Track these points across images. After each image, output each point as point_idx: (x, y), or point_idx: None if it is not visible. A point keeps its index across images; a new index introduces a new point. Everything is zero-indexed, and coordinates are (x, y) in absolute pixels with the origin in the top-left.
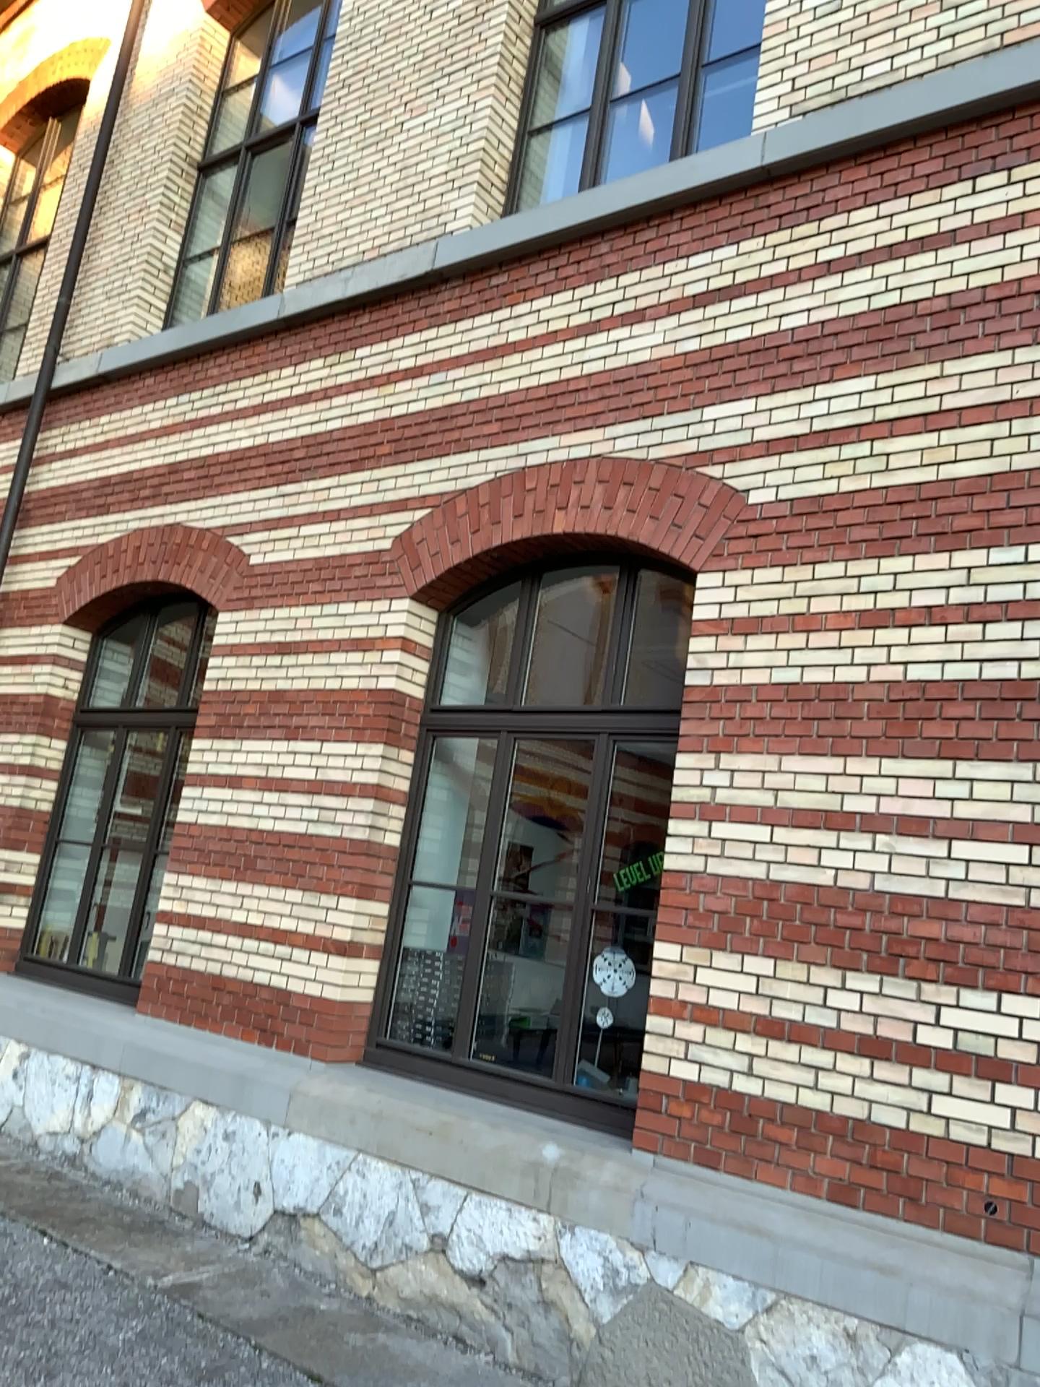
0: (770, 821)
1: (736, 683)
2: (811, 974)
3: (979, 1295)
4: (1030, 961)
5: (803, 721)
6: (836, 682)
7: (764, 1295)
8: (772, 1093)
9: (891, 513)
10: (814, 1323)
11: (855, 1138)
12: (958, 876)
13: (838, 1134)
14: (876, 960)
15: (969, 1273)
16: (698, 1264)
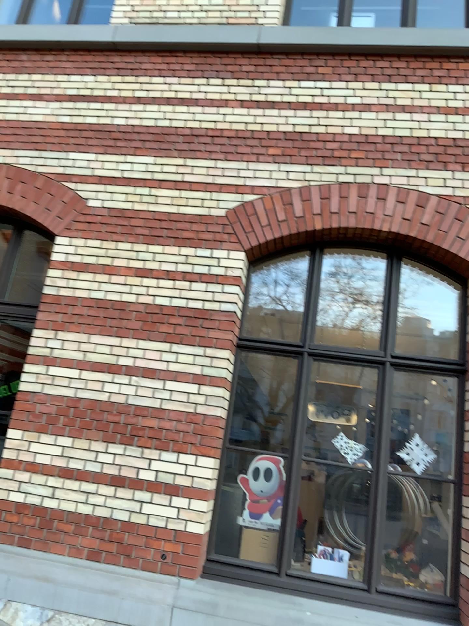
0: (79, 367)
1: (70, 295)
2: (90, 445)
3: (154, 600)
4: (193, 439)
5: (101, 318)
6: (120, 301)
7: (46, 614)
8: (63, 506)
9: (155, 223)
10: (71, 624)
11: (103, 527)
12: (166, 398)
13: (95, 525)
14: (124, 438)
15: (150, 590)
16: (12, 602)
